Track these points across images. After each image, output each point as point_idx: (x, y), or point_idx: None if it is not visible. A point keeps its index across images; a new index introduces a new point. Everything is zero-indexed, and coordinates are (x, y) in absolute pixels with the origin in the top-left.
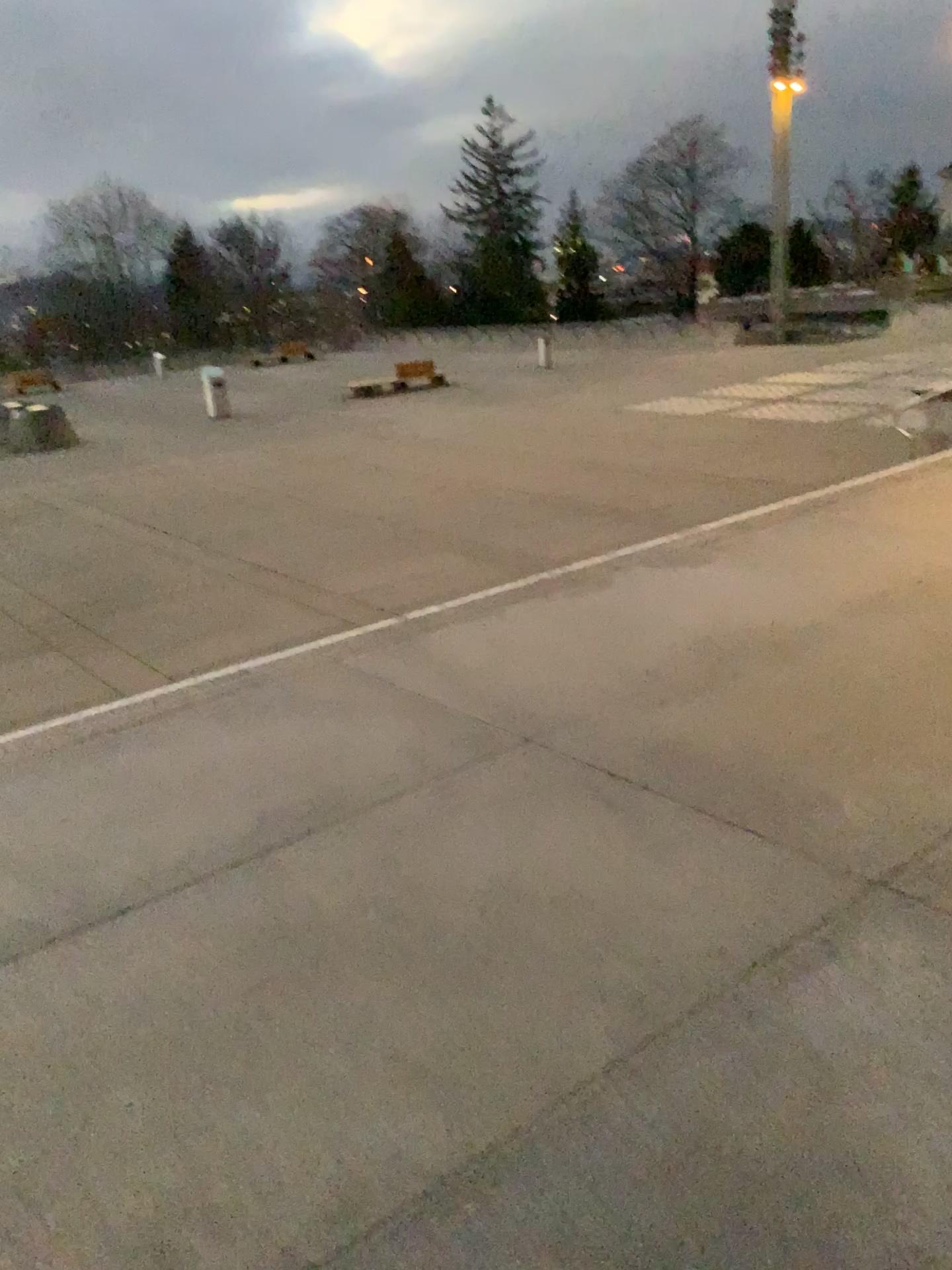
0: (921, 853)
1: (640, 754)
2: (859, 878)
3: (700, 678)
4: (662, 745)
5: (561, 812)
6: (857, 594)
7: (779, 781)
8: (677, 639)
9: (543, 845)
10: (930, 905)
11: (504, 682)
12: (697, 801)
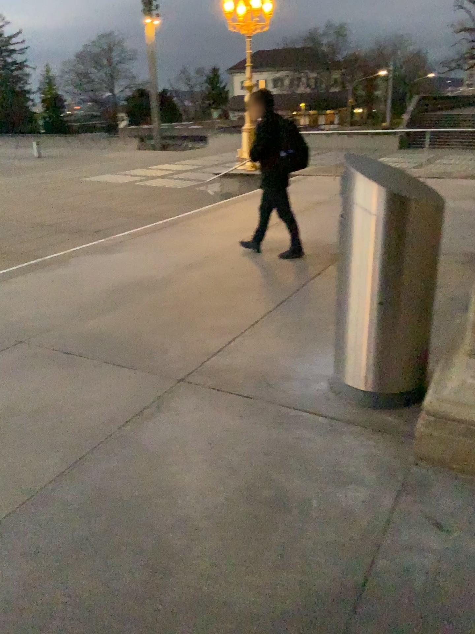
0: (196, 366)
1: (79, 341)
2: (171, 379)
3: (109, 305)
4: (89, 336)
5: (39, 372)
6: (181, 263)
7: (141, 345)
8: (99, 289)
9: (29, 387)
10: (198, 385)
11: (10, 316)
12: (104, 358)
